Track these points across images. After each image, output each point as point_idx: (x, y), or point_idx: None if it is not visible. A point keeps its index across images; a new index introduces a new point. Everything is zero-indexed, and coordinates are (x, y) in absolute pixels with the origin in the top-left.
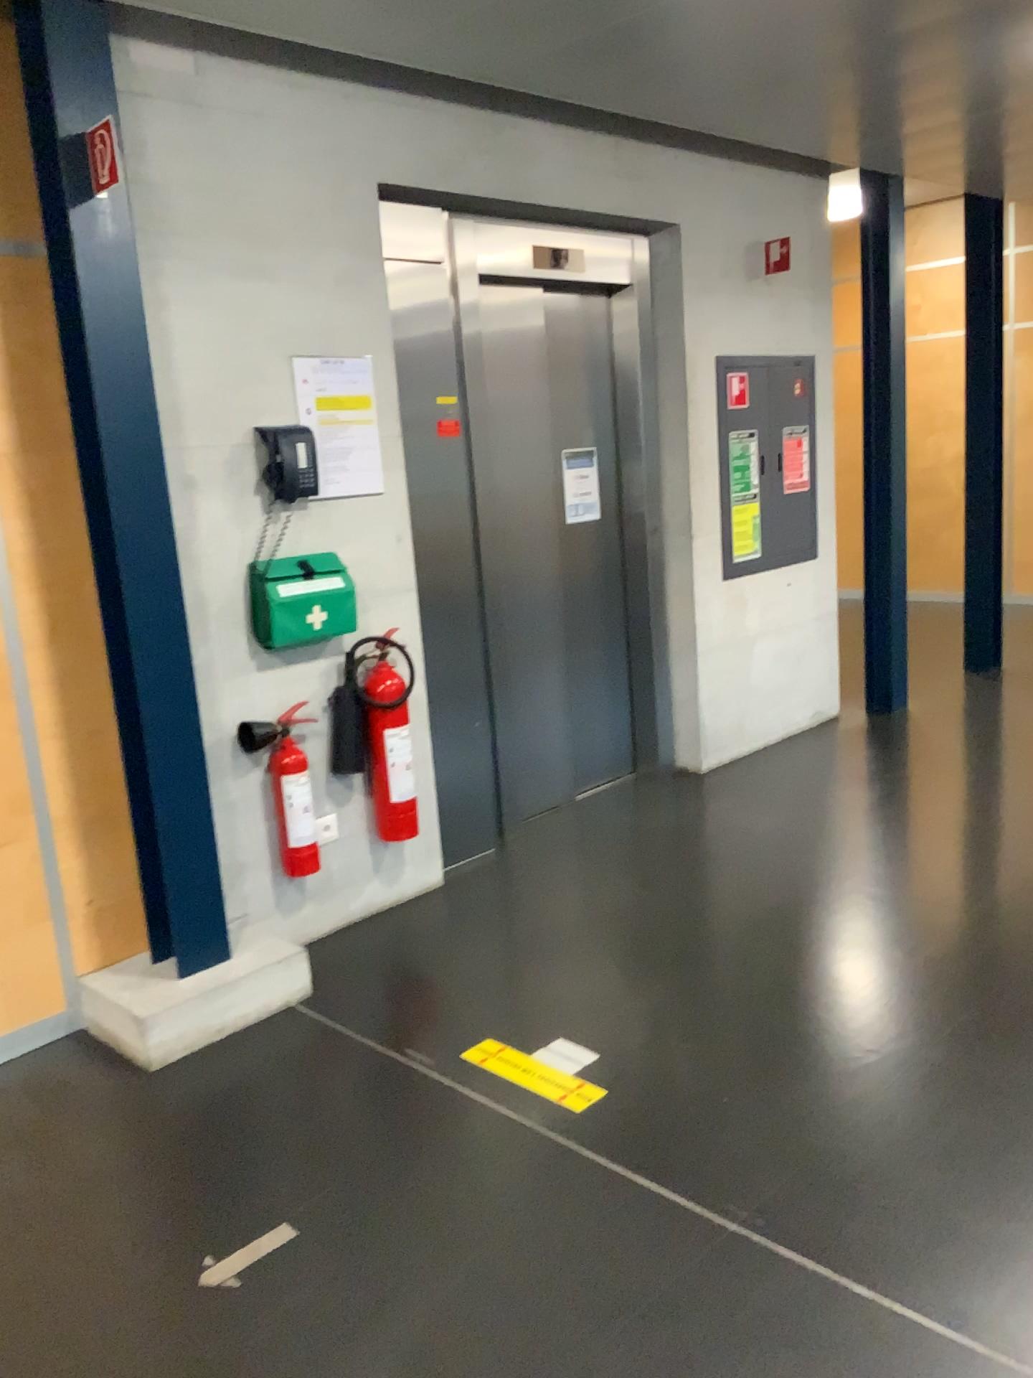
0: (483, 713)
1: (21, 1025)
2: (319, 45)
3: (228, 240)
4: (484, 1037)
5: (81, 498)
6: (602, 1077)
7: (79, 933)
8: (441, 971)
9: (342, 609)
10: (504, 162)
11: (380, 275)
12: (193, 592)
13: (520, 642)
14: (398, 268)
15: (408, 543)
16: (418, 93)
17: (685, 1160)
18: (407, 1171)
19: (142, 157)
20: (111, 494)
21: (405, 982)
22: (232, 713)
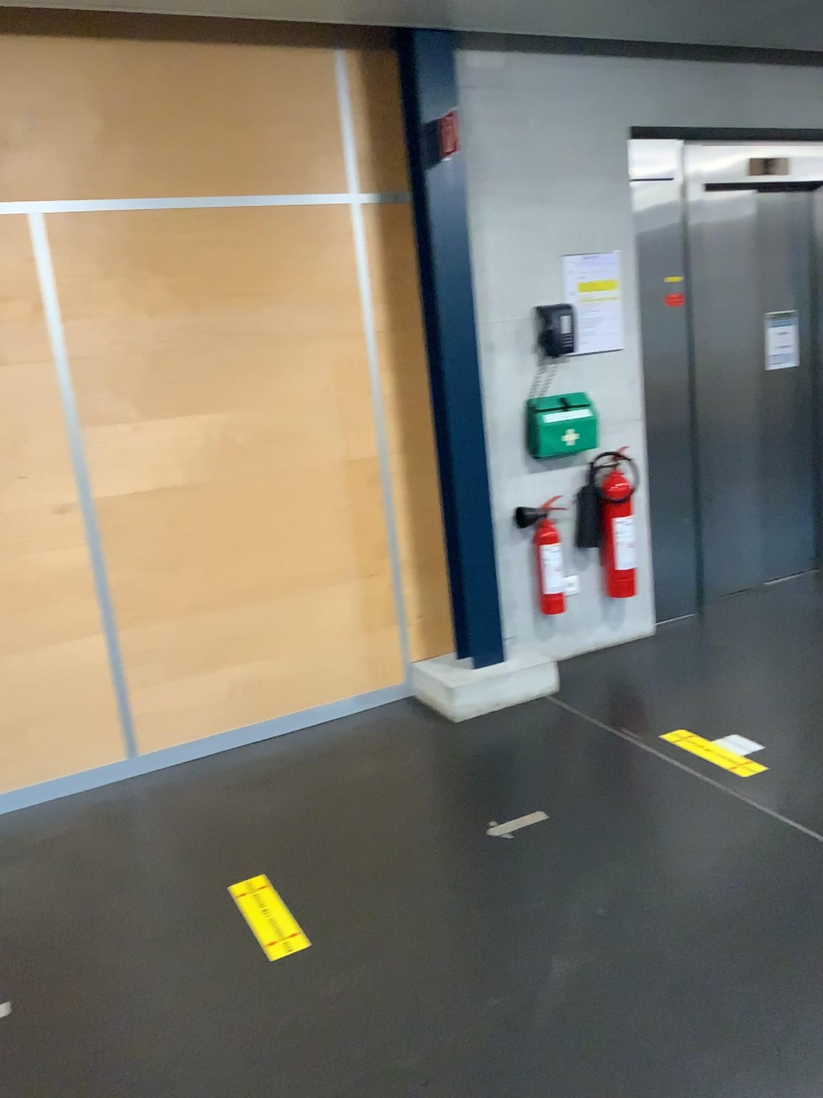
0: (691, 512)
1: (377, 689)
2: (590, 34)
3: (522, 179)
4: (678, 727)
5: (424, 356)
6: (763, 759)
7: (413, 636)
8: (649, 686)
9: (590, 431)
10: (725, 97)
11: (626, 192)
12: (491, 418)
13: (723, 462)
14: (640, 186)
15: (639, 385)
16: (660, 57)
17: (819, 813)
18: (620, 795)
19: (470, 129)
20: (443, 352)
21: (624, 690)
22: (513, 500)
